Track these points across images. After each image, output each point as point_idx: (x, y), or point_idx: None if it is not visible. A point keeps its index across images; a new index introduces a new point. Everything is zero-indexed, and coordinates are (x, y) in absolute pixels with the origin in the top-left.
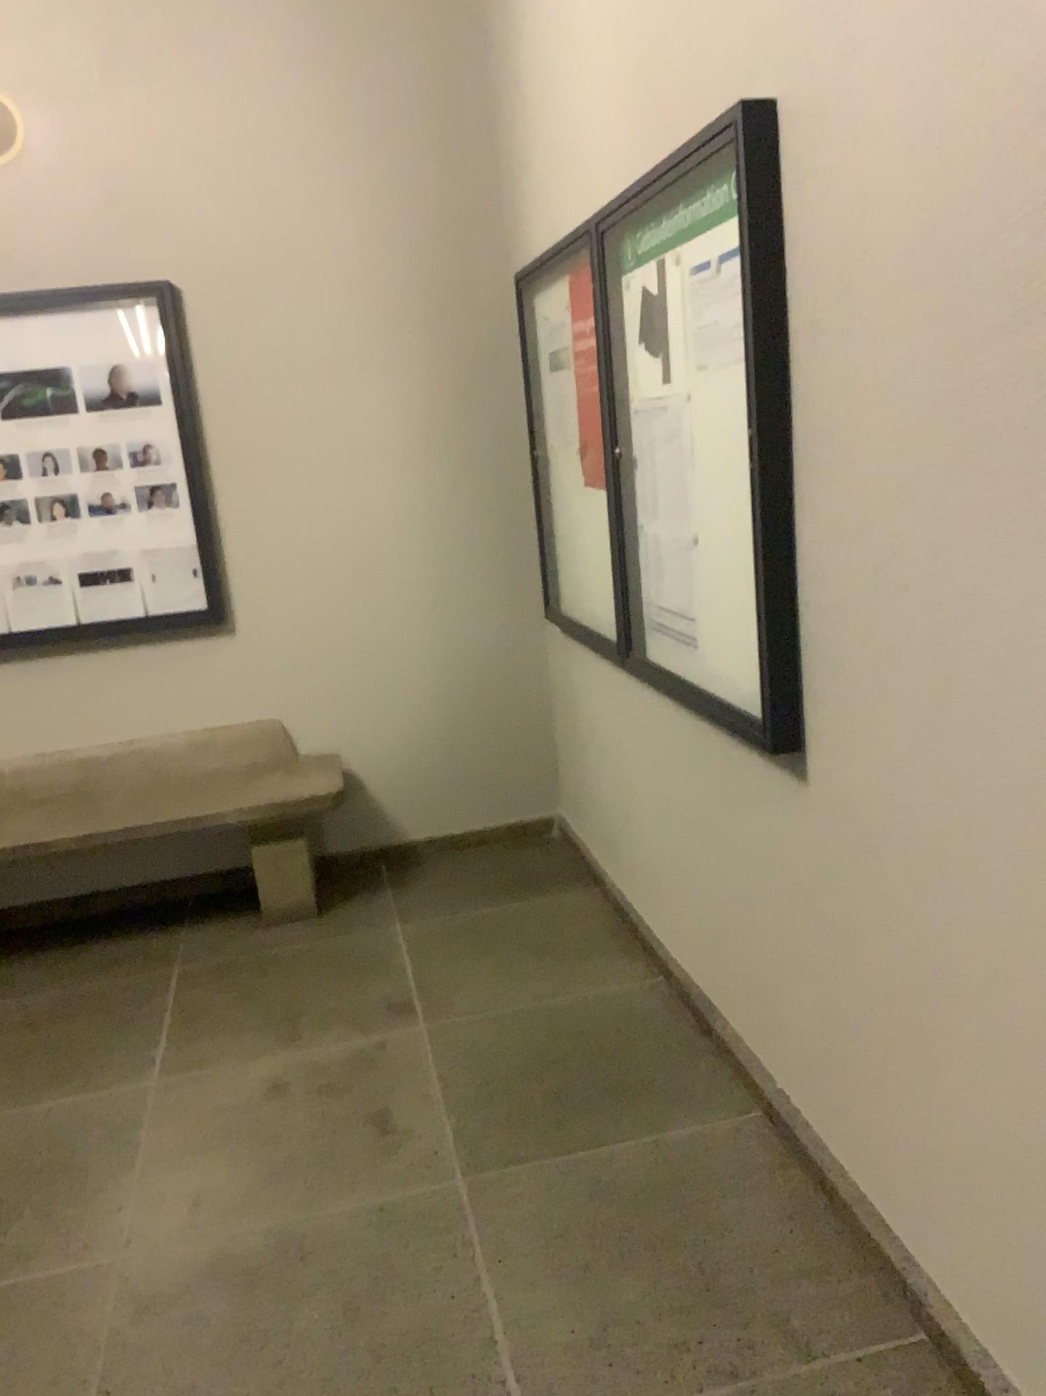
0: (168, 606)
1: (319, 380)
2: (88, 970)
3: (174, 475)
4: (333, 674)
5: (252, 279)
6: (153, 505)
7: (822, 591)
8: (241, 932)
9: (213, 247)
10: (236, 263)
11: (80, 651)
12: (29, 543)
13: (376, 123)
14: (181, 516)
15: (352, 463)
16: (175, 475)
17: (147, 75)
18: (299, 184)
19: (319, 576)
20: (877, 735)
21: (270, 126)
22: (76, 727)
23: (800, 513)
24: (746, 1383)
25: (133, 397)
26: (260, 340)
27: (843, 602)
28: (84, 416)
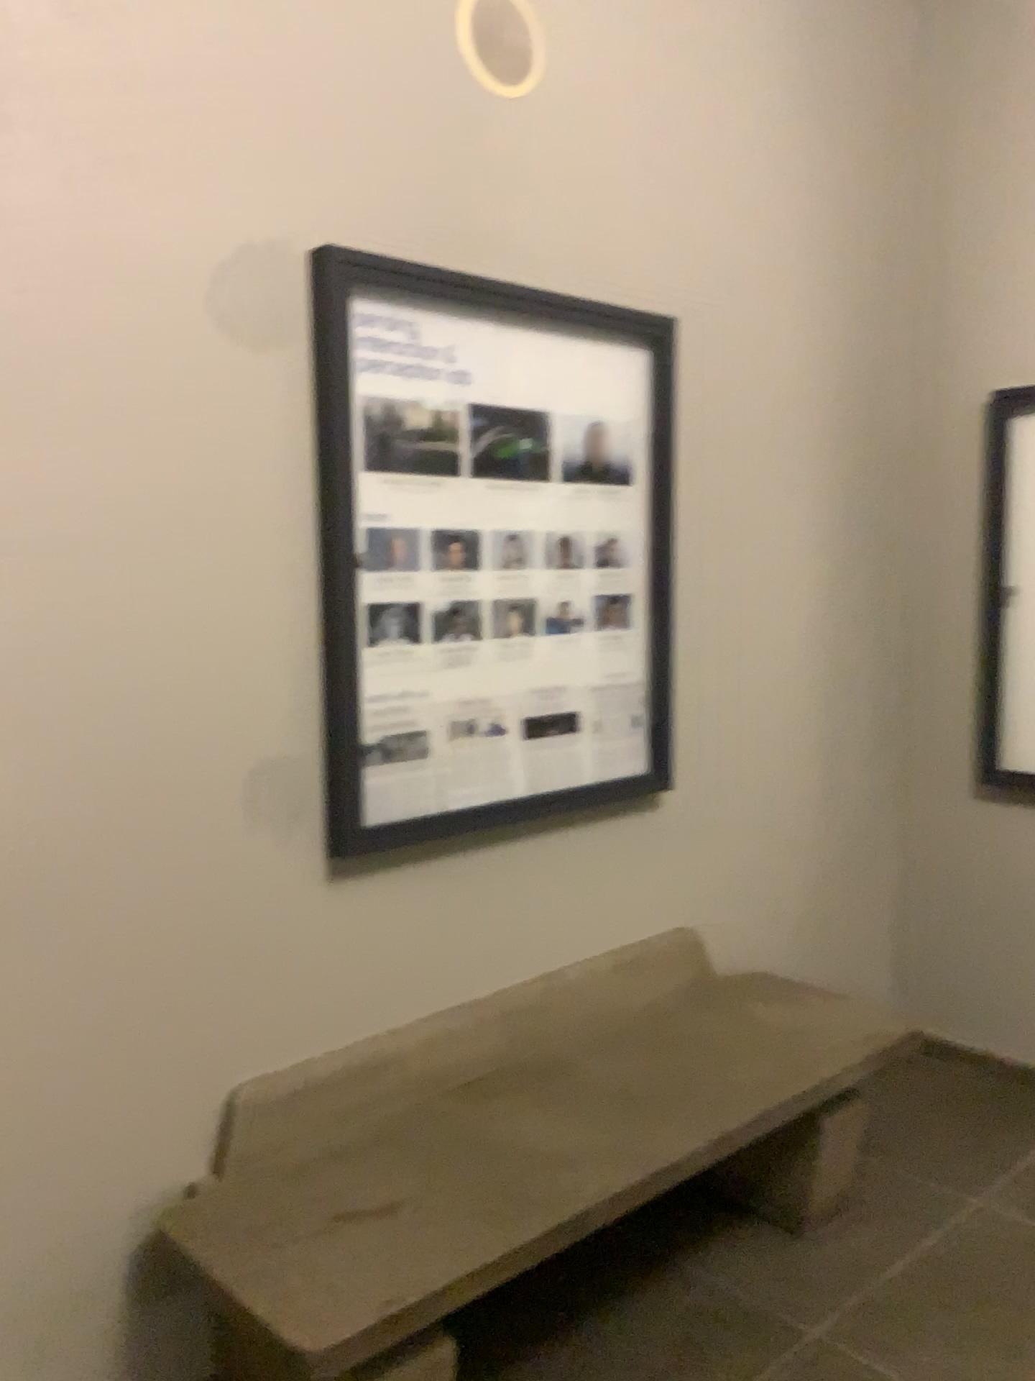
0: (606, 770)
1: (761, 480)
2: (679, 1373)
3: (631, 582)
4: (739, 861)
5: (719, 340)
6: (605, 622)
7: None
8: (793, 1255)
9: (692, 289)
10: (710, 315)
11: (507, 841)
12: (470, 668)
13: (826, 191)
14: (631, 641)
15: (777, 586)
16: (631, 582)
17: (660, 49)
18: (769, 236)
19: (739, 730)
20: None
21: (753, 159)
22: (485, 962)
23: None
24: None
25: (604, 467)
26: (719, 418)
27: None
28: (550, 484)
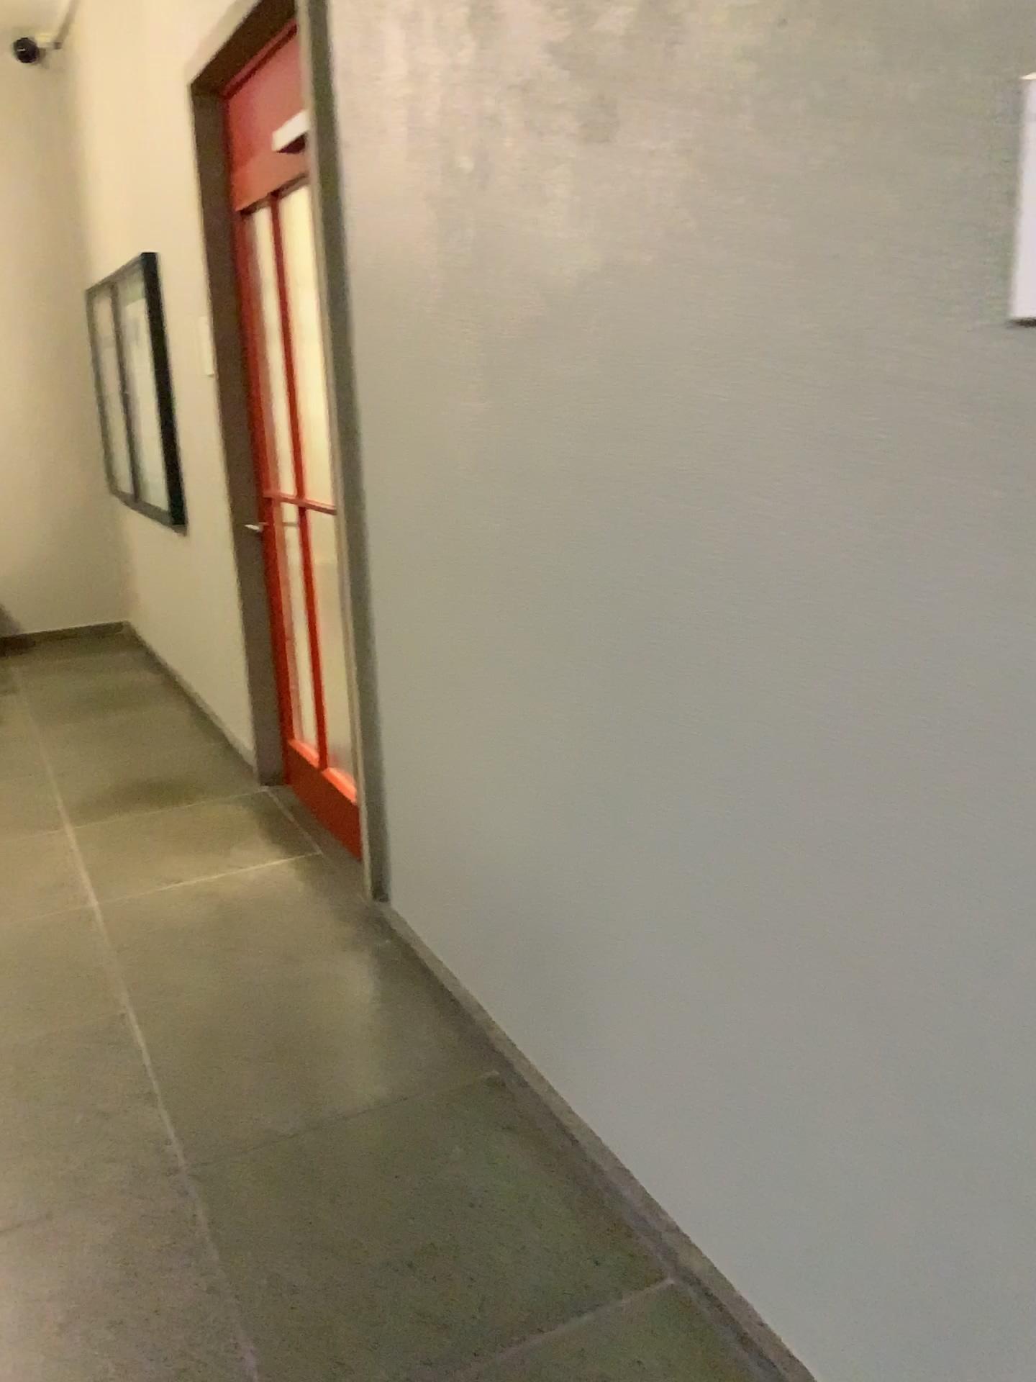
0: None
1: None
2: None
3: None
4: None
5: None
6: None
7: (181, 450)
8: None
9: None
10: None
11: None
12: None
13: None
14: None
15: None
16: None
17: None
18: None
19: None
20: (195, 503)
21: None
22: None
23: (174, 419)
24: (144, 751)
25: None
26: None
27: (186, 453)
28: None
